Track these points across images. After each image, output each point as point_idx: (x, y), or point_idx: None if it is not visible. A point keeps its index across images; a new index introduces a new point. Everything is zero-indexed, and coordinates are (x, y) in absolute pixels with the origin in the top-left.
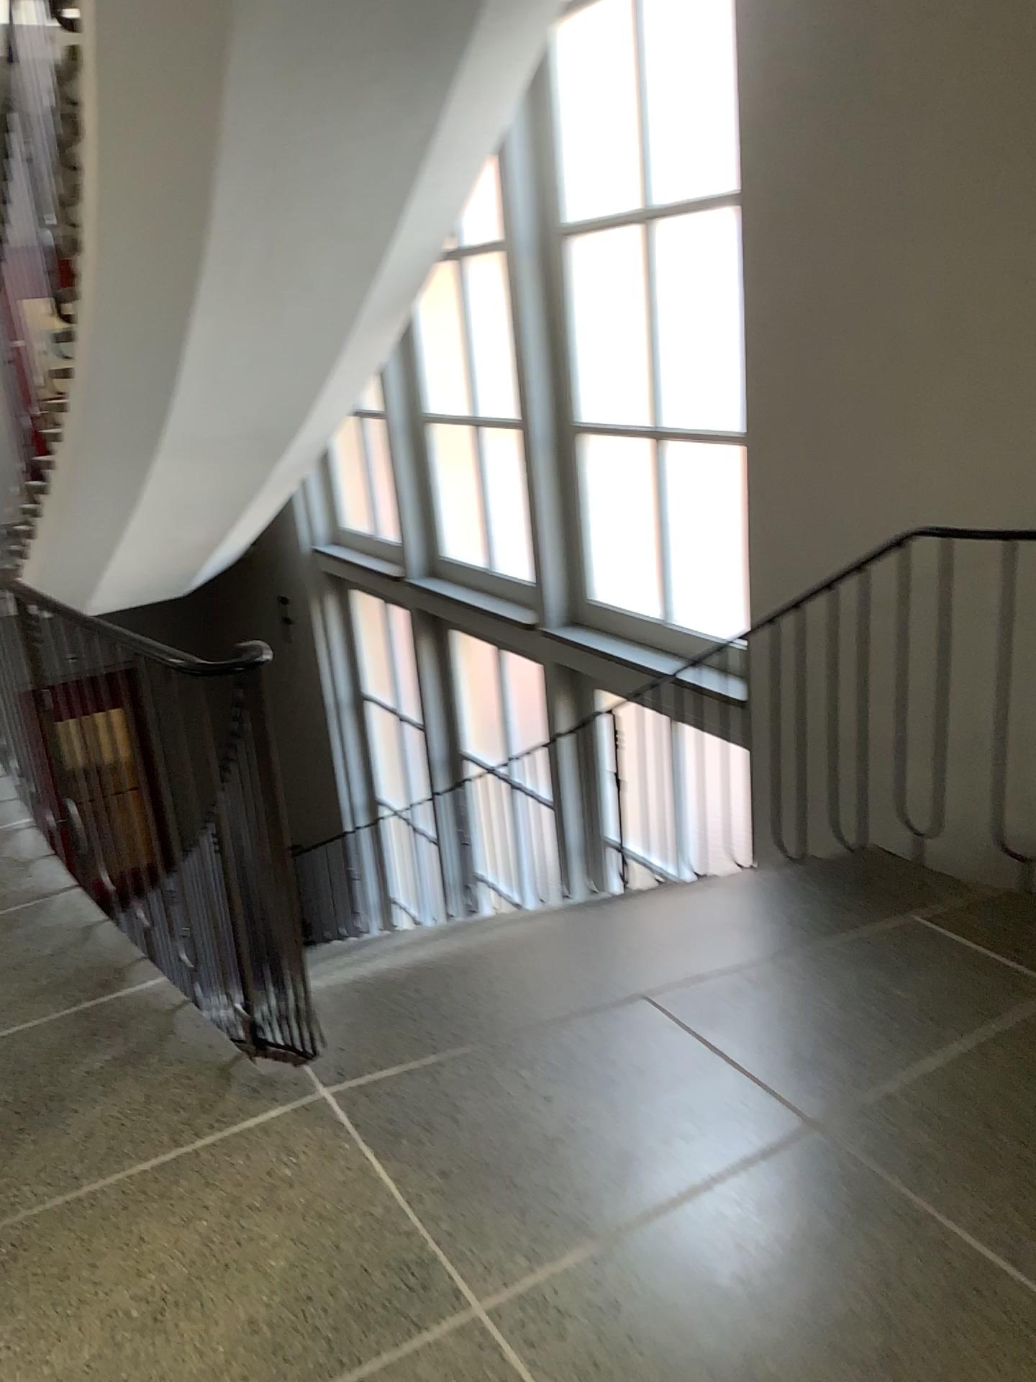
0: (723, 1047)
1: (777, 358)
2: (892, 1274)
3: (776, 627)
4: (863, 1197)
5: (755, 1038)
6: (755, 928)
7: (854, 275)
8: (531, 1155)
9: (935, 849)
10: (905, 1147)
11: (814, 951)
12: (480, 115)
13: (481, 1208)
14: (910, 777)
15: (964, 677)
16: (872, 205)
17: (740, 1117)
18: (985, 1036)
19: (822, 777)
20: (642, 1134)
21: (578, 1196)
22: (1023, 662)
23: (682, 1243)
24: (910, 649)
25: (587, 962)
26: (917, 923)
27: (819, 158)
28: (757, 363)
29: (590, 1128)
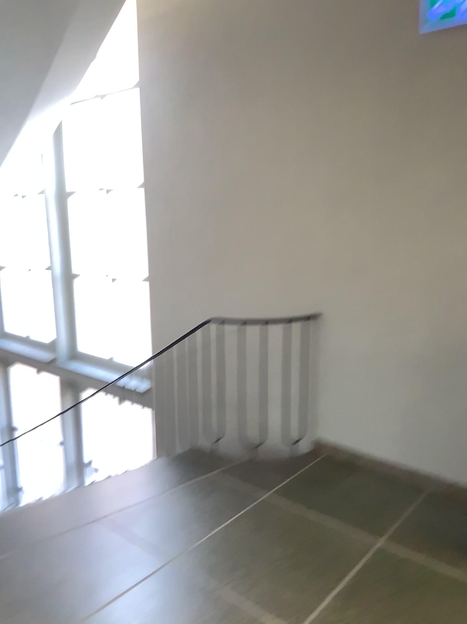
0: (135, 533)
1: (157, 250)
2: (201, 611)
3: (159, 358)
4: (191, 584)
5: (148, 528)
6: (149, 483)
7: (186, 221)
8: (48, 591)
9: (223, 447)
10: (207, 562)
11: (173, 490)
12: (32, 141)
13: (24, 618)
14: (213, 418)
15: (231, 376)
16: (192, 195)
17: (142, 560)
18: (238, 515)
19: (179, 421)
20: (99, 574)
21: (70, 605)
22: (251, 369)
23: (116, 615)
24: (211, 365)
25: (75, 505)
26: (214, 474)
27: (172, 176)
28: (150, 251)
29: (76, 575)
